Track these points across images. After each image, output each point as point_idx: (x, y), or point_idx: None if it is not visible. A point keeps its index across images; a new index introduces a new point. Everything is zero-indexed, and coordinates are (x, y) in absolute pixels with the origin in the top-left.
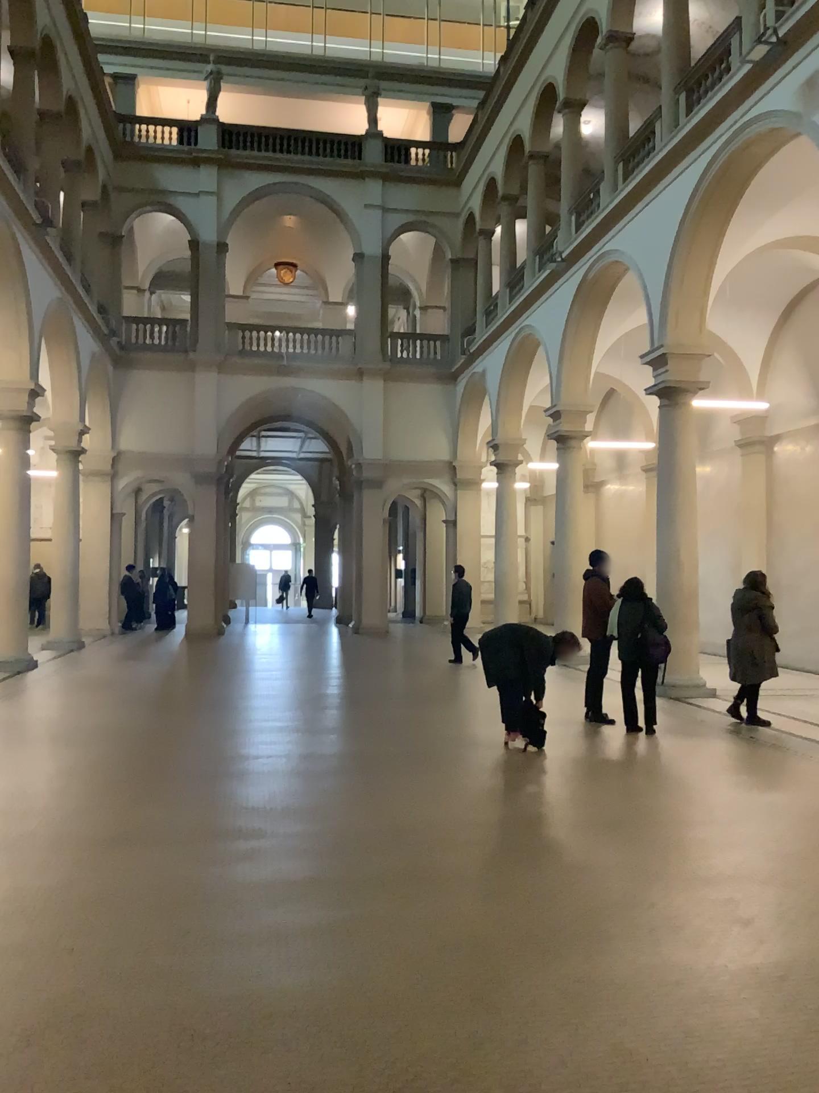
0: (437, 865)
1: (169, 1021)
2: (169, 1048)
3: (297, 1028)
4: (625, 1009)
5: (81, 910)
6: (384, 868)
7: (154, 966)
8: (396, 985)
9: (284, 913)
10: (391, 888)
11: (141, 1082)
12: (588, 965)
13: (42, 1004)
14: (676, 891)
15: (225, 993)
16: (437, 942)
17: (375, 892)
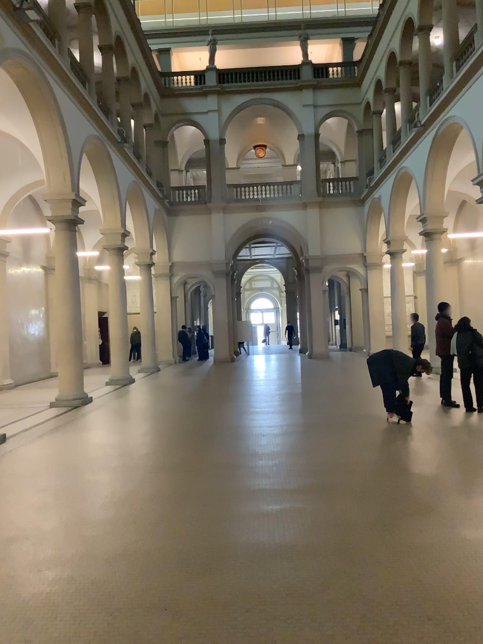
0: (334, 483)
1: (181, 554)
2: (179, 567)
3: (245, 560)
4: (427, 558)
5: (143, 502)
6: (305, 484)
7: (176, 529)
8: (301, 543)
9: (246, 506)
10: (306, 494)
11: (164, 581)
12: (411, 535)
13: (121, 544)
14: (474, 498)
15: (211, 543)
16: (327, 522)
17: (297, 496)
